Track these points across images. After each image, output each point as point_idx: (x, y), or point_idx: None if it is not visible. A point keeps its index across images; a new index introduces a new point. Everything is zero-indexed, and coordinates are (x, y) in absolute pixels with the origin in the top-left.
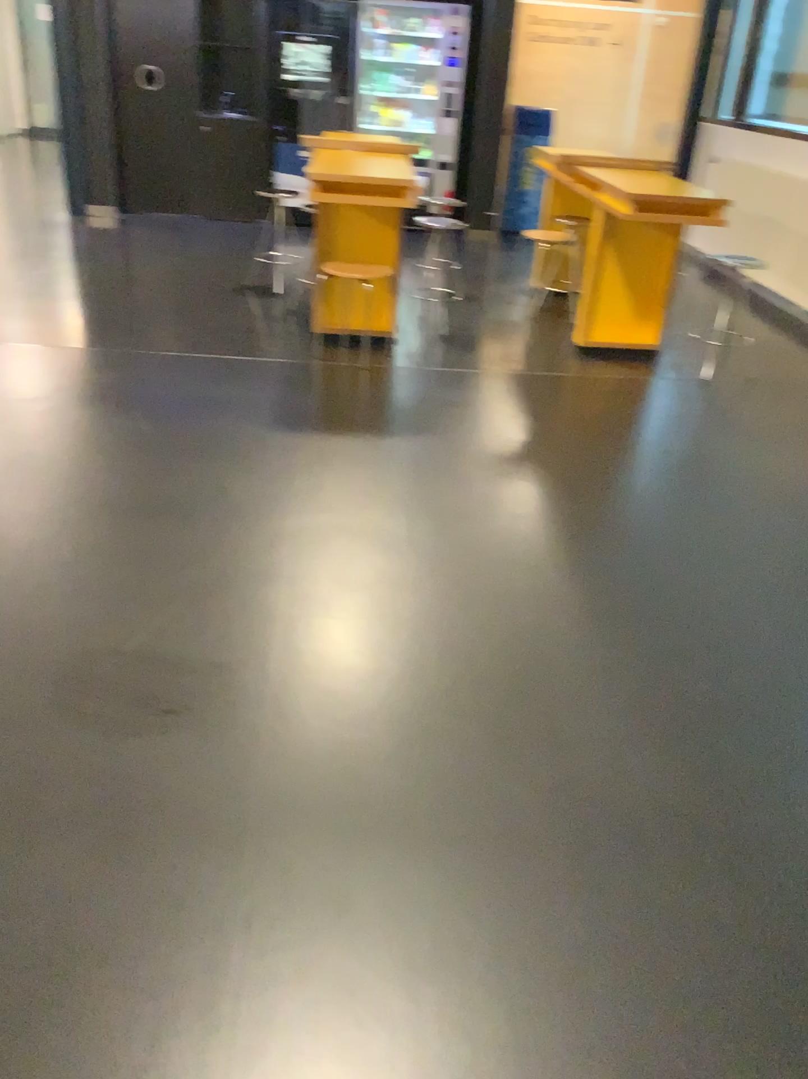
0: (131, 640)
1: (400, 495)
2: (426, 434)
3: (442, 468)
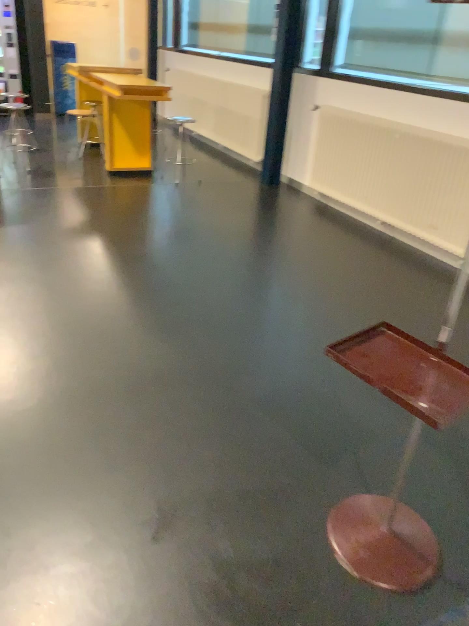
0: None
1: (18, 253)
2: (28, 222)
3: (41, 238)
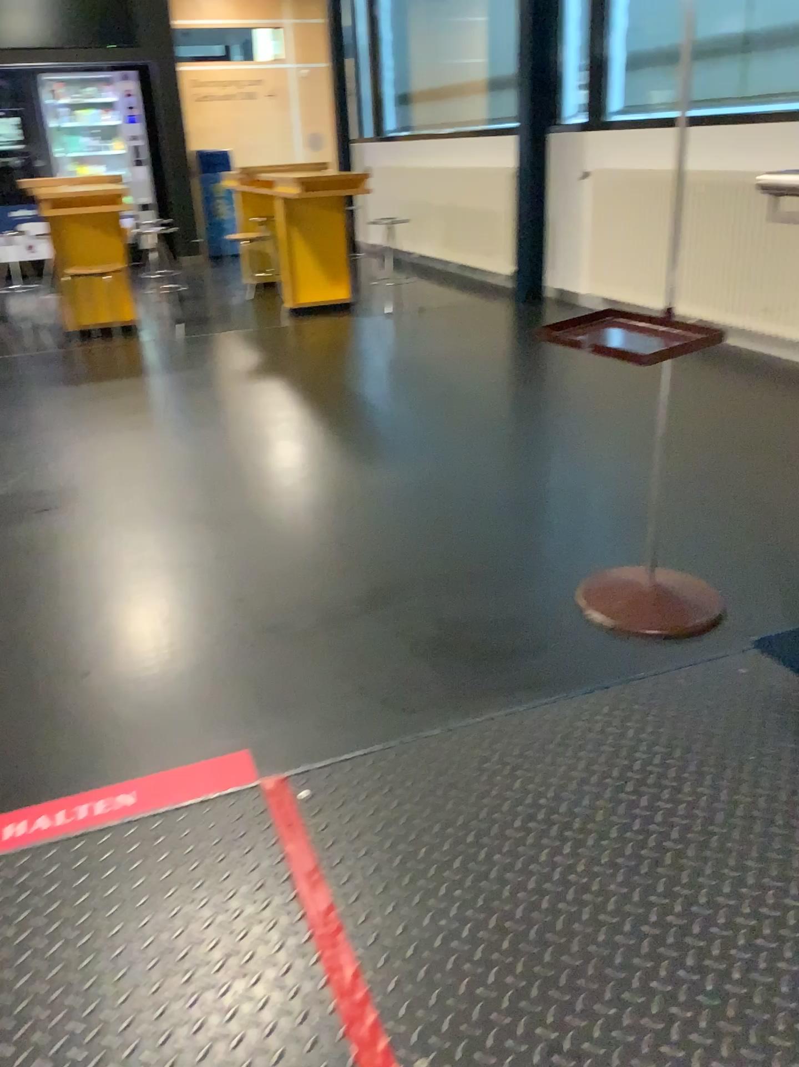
0: (7, 487)
1: (178, 397)
2: (187, 368)
3: (206, 381)
